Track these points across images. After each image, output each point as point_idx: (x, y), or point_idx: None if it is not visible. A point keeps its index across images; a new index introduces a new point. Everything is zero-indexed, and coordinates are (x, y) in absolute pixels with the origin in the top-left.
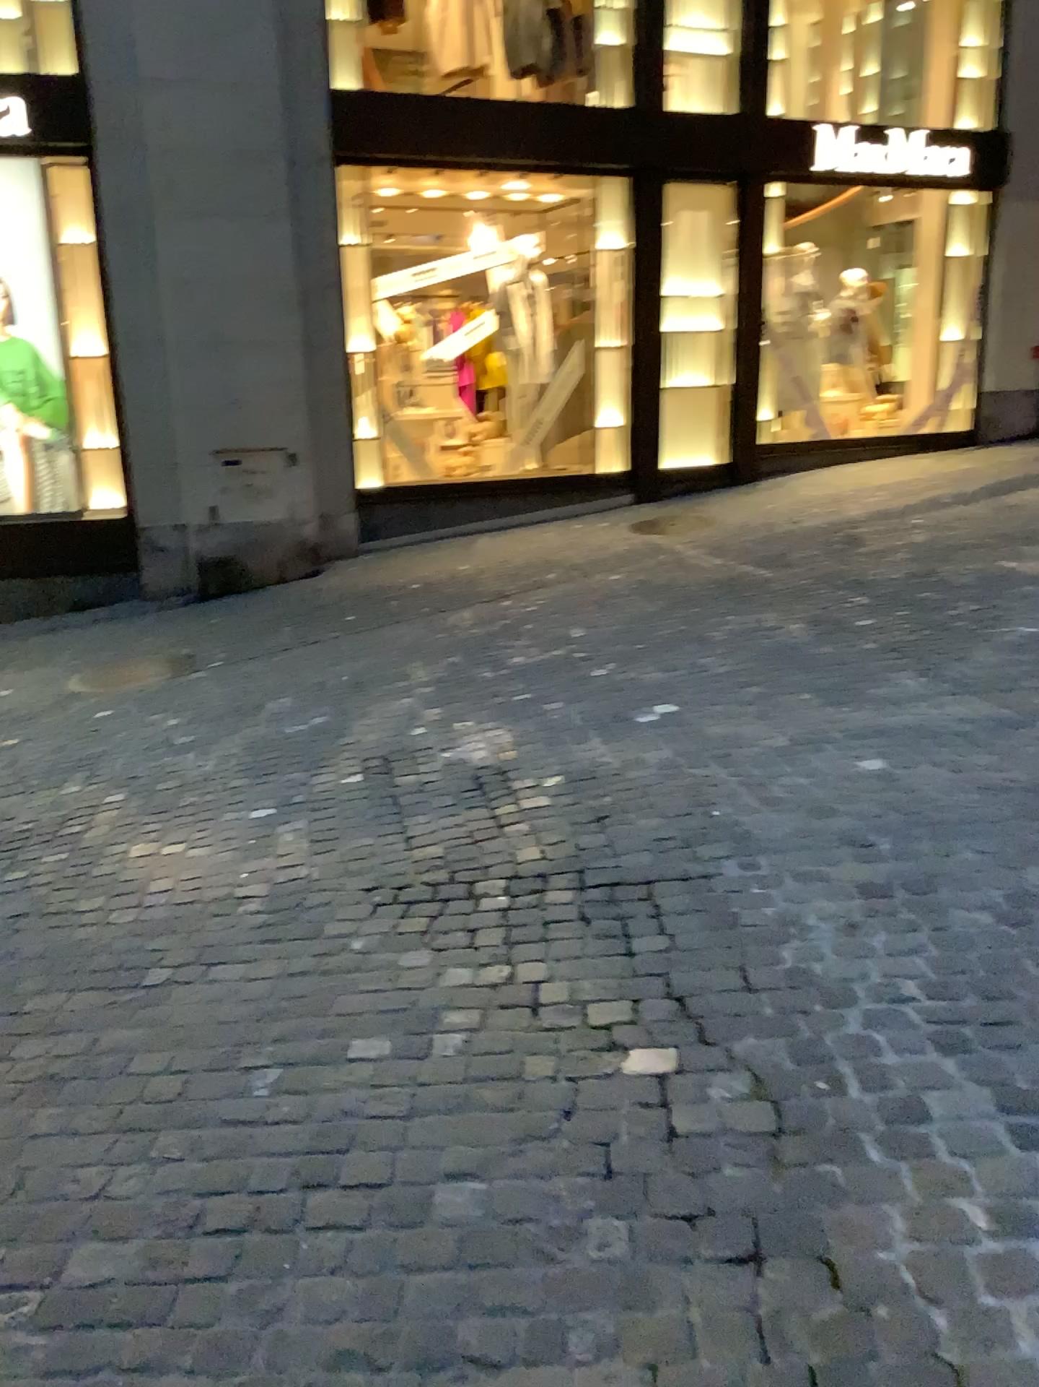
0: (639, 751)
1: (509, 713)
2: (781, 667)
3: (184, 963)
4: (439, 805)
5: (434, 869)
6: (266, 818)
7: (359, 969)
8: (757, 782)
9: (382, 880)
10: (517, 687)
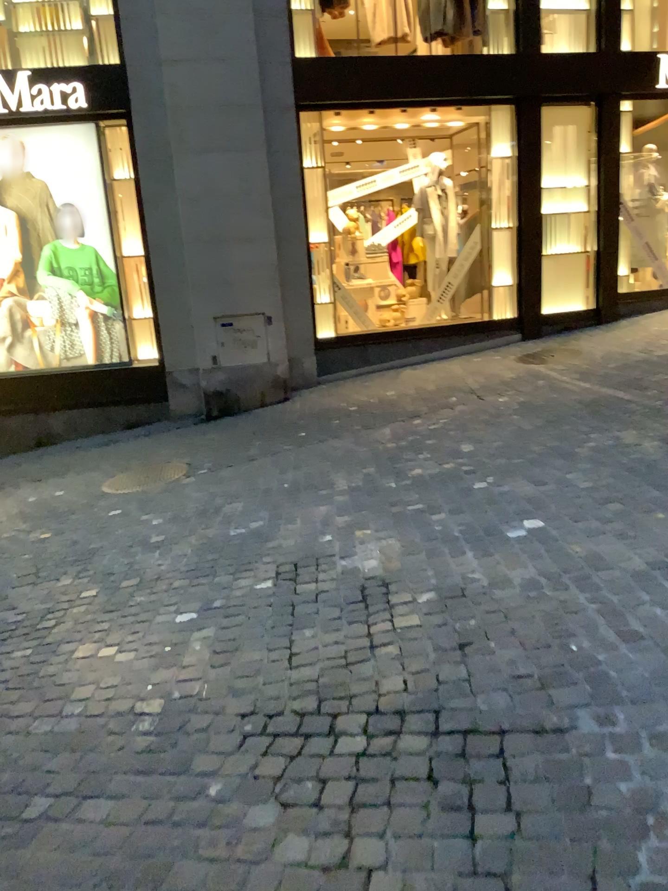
0: (504, 569)
1: (401, 525)
2: (636, 486)
3: (62, 795)
4: (326, 618)
5: (305, 696)
6: (186, 624)
7: (205, 825)
8: (613, 612)
9: (258, 706)
10: (412, 499)
